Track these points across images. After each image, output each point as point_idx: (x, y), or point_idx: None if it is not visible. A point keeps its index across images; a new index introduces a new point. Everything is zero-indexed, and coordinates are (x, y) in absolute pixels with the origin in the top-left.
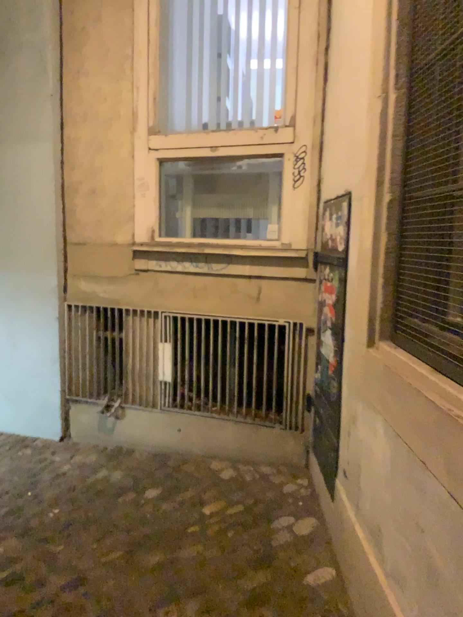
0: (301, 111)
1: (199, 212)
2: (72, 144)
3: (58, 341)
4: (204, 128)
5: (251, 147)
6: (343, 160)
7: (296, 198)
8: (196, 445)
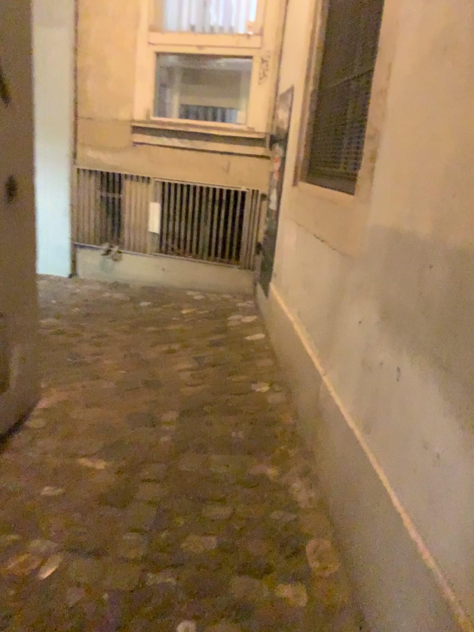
0: (268, 23)
1: (186, 98)
2: (85, 33)
3: (69, 197)
4: (193, 29)
5: (229, 49)
6: (293, 63)
7: (260, 93)
8: (175, 279)
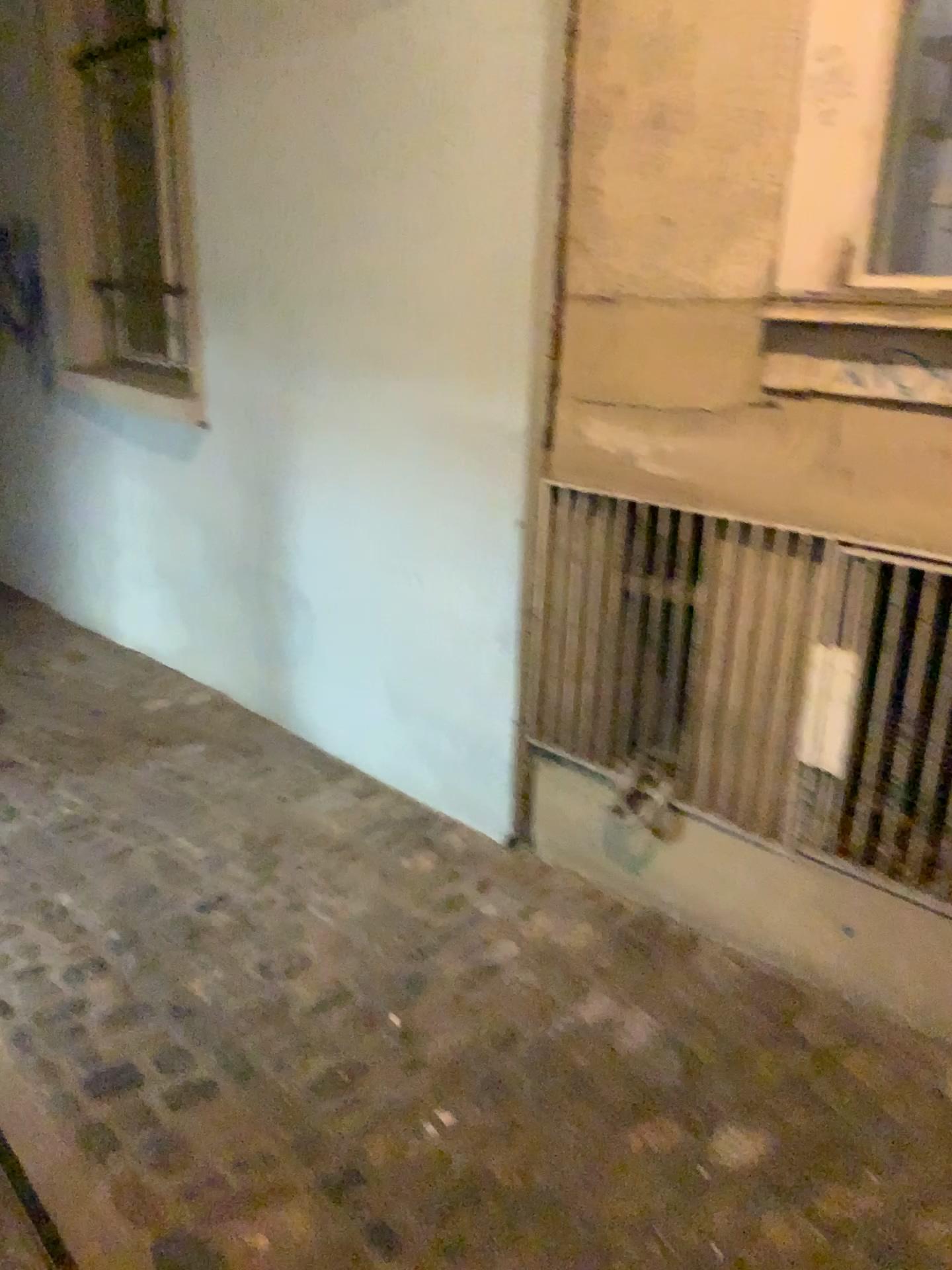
0: None
1: None
2: None
3: (514, 589)
4: None
5: None
6: None
7: None
8: (903, 997)
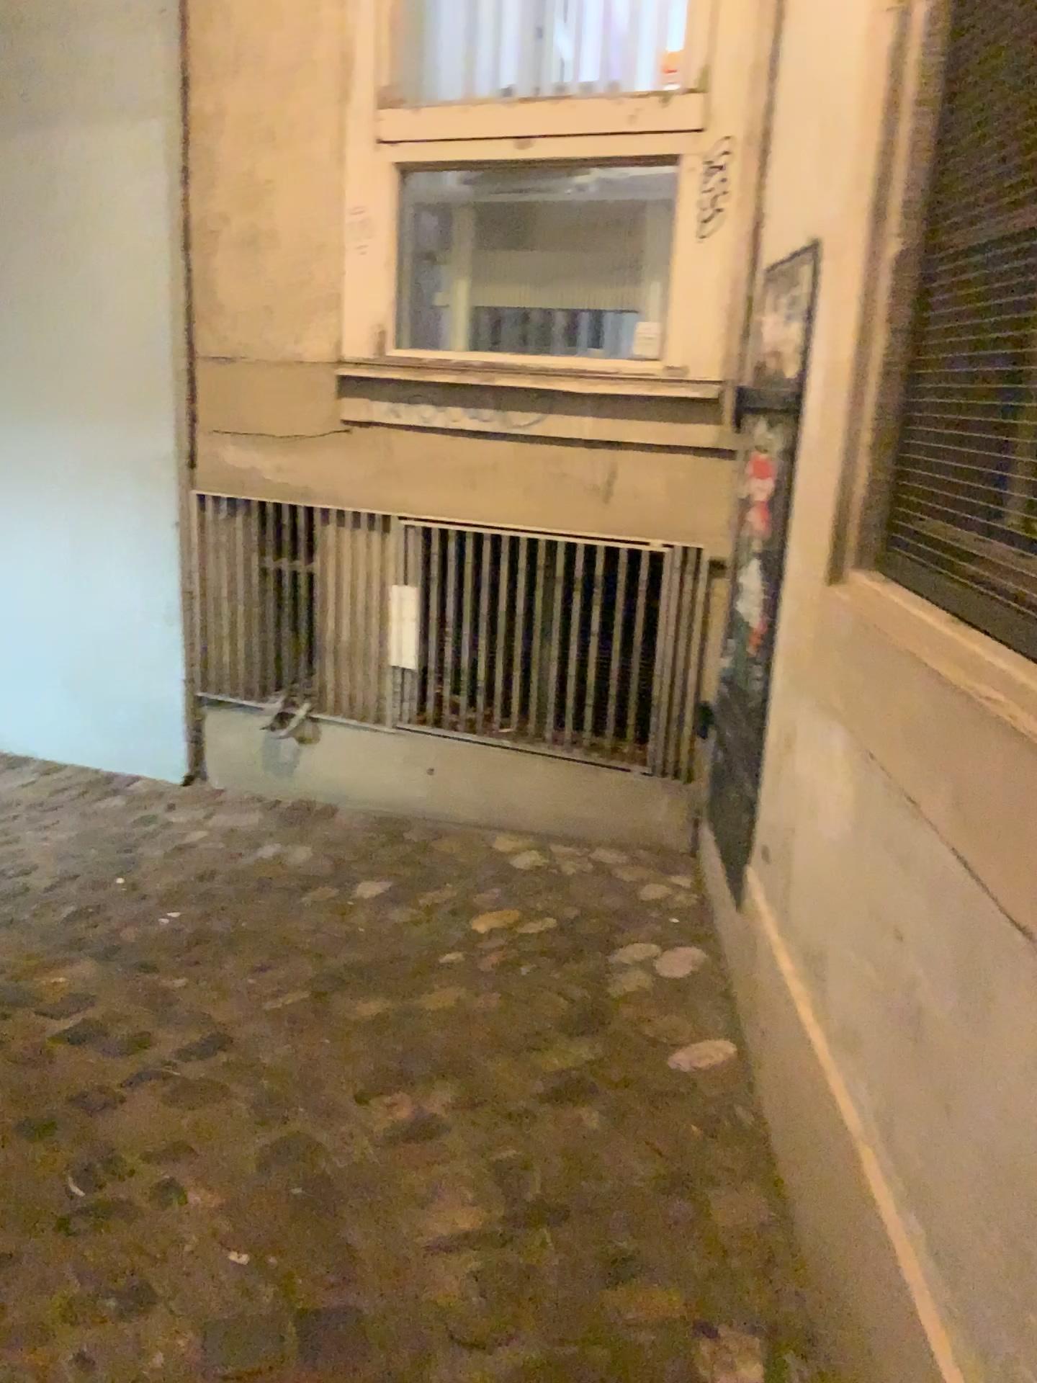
0: (725, 56)
1: (486, 292)
2: (207, 127)
3: (177, 574)
4: (503, 96)
5: (608, 142)
6: (810, 170)
7: (704, 265)
8: (465, 802)
